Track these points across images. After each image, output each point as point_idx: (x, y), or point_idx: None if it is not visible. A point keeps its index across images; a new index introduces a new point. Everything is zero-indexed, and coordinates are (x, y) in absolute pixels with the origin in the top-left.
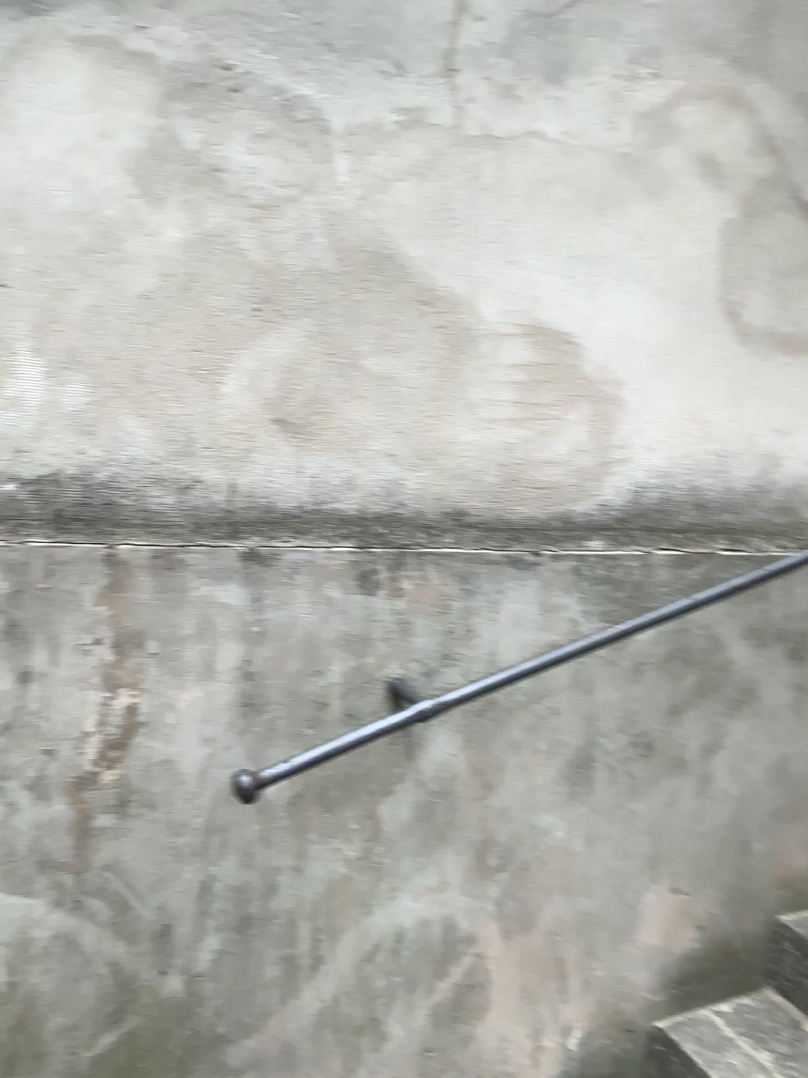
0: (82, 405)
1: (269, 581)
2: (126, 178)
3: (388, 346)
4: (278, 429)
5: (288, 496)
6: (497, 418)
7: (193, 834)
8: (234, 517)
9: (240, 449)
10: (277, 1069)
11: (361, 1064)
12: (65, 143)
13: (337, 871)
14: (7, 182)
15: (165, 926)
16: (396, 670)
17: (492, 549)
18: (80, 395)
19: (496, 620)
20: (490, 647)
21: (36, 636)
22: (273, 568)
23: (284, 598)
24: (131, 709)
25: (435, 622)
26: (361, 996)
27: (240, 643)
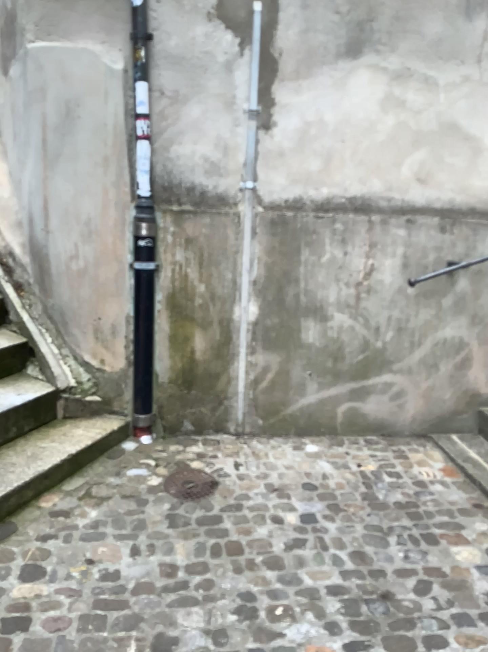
0: (361, 175)
1: (411, 228)
2: (375, 106)
3: (449, 154)
4: (415, 181)
5: (417, 202)
6: (484, 177)
7: (387, 302)
8: (402, 208)
9: (404, 188)
10: (407, 373)
11: (431, 377)
12: (359, 97)
13: (427, 318)
14: (344, 111)
15: (378, 327)
16: (448, 257)
17: (480, 220)
18: (361, 172)
19: (480, 243)
20: (478, 252)
21: (349, 241)
22: (413, 224)
23: (416, 233)
24: (372, 264)
25: (461, 243)
26: (432, 357)
27: (402, 246)
